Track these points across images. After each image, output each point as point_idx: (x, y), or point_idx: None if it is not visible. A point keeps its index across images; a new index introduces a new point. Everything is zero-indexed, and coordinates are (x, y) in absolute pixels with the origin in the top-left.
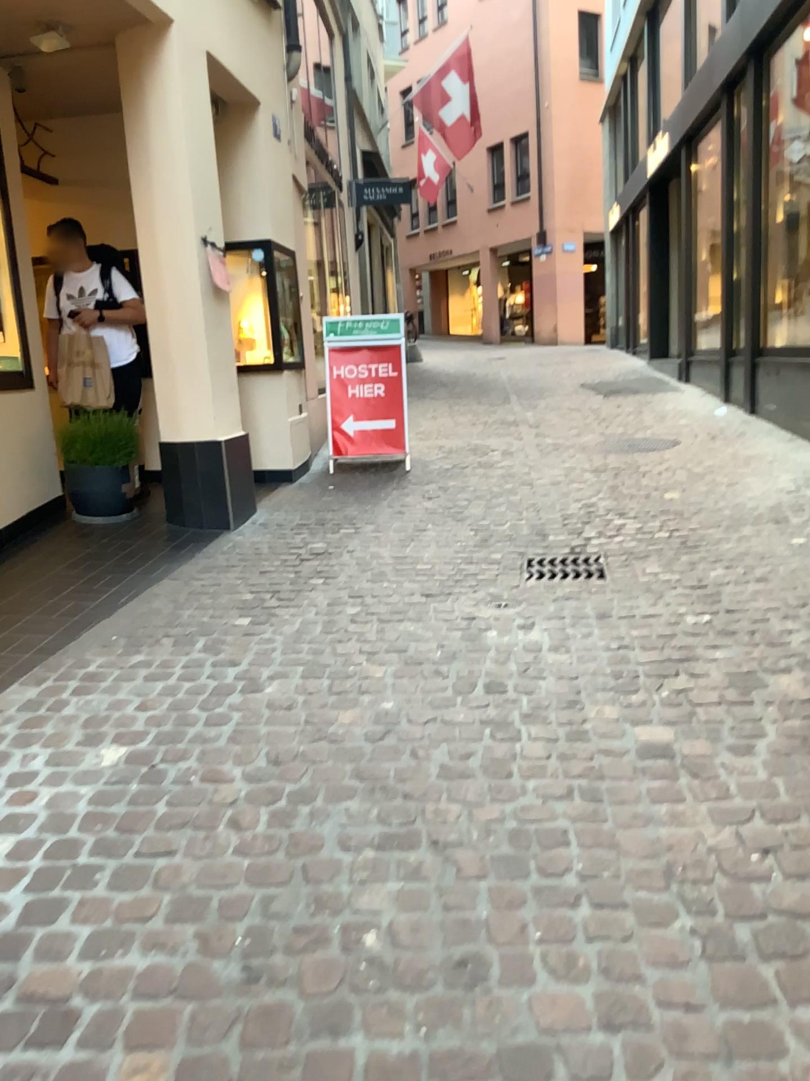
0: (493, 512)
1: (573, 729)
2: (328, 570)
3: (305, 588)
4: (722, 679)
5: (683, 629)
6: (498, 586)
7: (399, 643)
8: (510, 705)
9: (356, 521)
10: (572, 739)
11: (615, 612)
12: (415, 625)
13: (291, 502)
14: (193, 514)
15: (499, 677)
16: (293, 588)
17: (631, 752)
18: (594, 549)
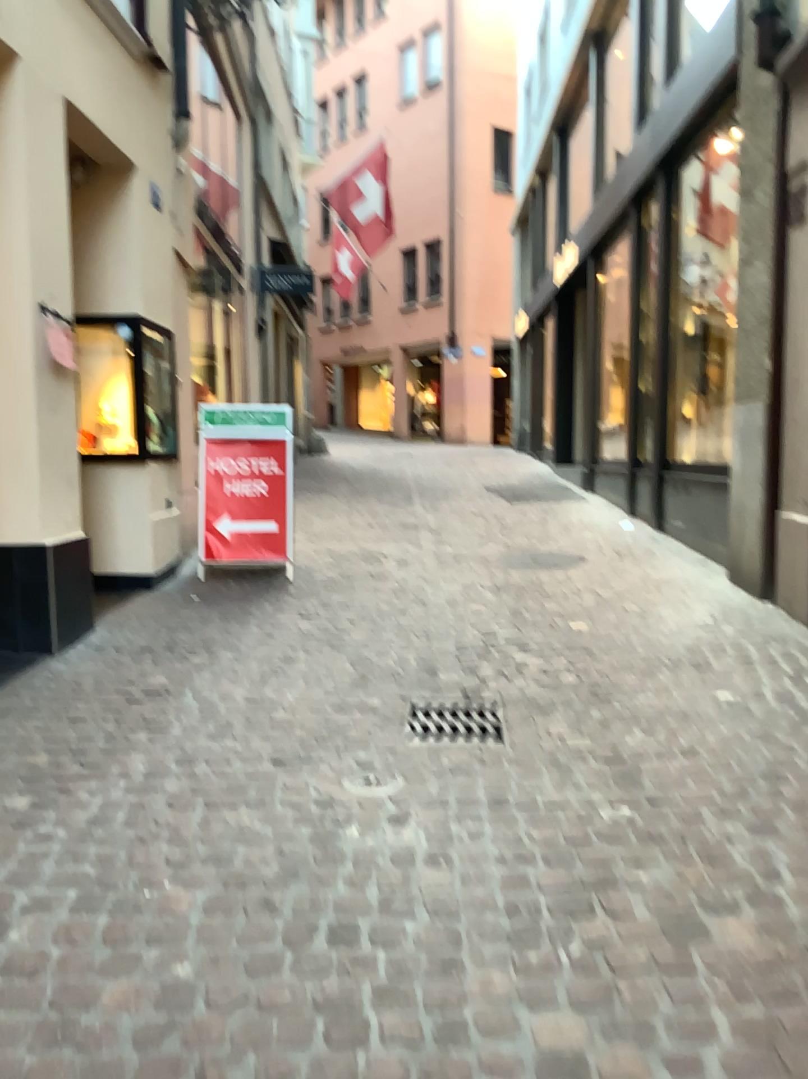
0: (375, 643)
1: (445, 1021)
2: (158, 721)
3: (120, 749)
4: (654, 926)
5: (599, 833)
6: (369, 752)
7: (223, 846)
8: (359, 971)
9: (212, 648)
10: (442, 1045)
11: (513, 800)
12: (251, 815)
13: (139, 620)
14: (5, 635)
15: (351, 914)
16: (105, 749)
17: (528, 1077)
18: (490, 700)
